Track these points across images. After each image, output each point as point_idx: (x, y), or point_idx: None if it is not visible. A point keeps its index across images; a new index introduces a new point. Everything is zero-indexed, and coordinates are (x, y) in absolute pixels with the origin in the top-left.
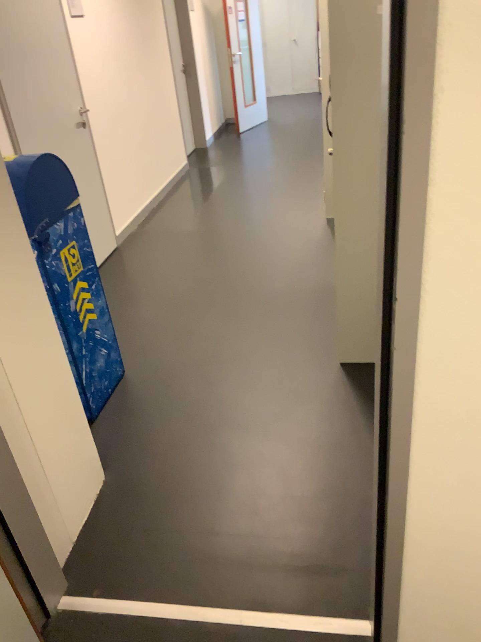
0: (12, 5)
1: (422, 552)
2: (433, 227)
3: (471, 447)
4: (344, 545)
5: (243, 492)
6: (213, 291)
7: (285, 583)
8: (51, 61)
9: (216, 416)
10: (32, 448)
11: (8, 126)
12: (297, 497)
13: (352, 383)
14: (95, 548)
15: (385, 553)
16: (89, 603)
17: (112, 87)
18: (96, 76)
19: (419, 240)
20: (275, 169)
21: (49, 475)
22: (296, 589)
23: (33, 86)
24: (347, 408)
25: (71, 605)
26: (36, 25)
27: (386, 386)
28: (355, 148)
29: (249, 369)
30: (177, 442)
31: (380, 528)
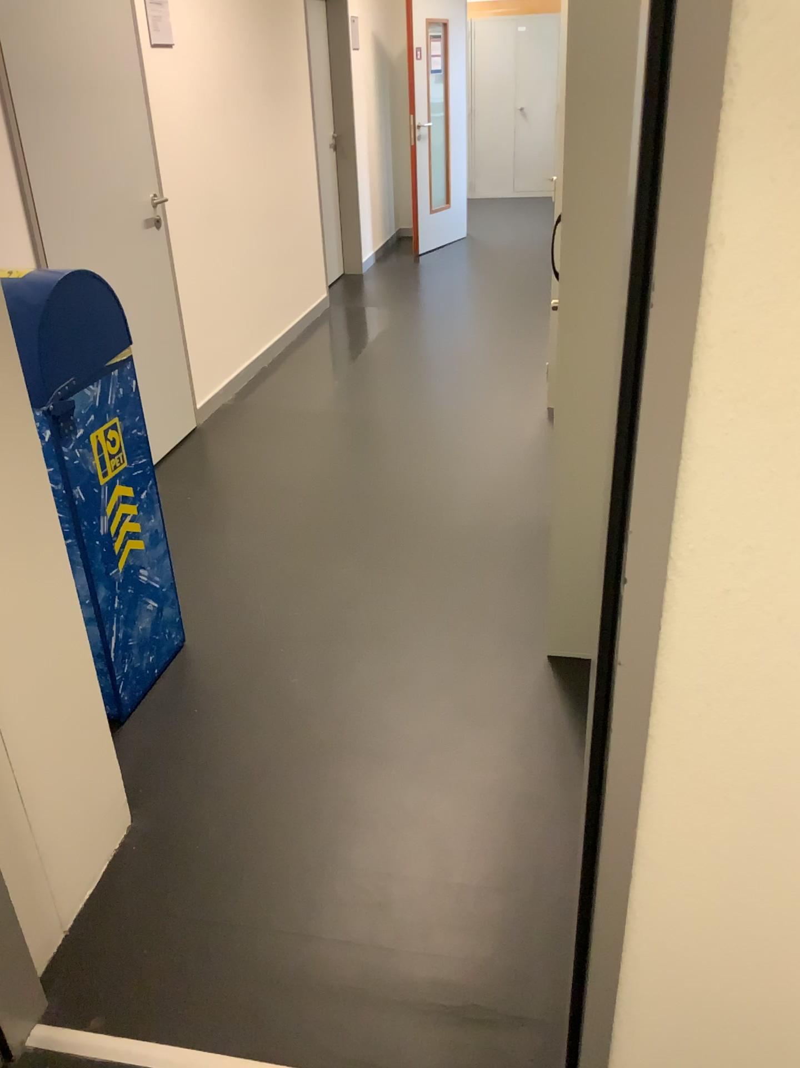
0: (52, 21)
1: (650, 1009)
2: (696, 461)
3: (743, 838)
4: (525, 975)
5: (362, 866)
6: (348, 516)
7: (418, 1034)
8: (110, 117)
9: (330, 730)
10: (6, 767)
11: (28, 217)
12: (454, 883)
13: (564, 693)
14: (100, 945)
15: (587, 1006)
16: (79, 1043)
17: (210, 165)
18: (185, 145)
19: (671, 481)
20: (471, 319)
21: (33, 815)
22: (436, 1047)
23: (76, 155)
24: (553, 735)
25: (48, 1044)
26: (90, 55)
27: (603, 723)
28: (597, 301)
29: (395, 654)
30: (260, 770)
31: (581, 960)
